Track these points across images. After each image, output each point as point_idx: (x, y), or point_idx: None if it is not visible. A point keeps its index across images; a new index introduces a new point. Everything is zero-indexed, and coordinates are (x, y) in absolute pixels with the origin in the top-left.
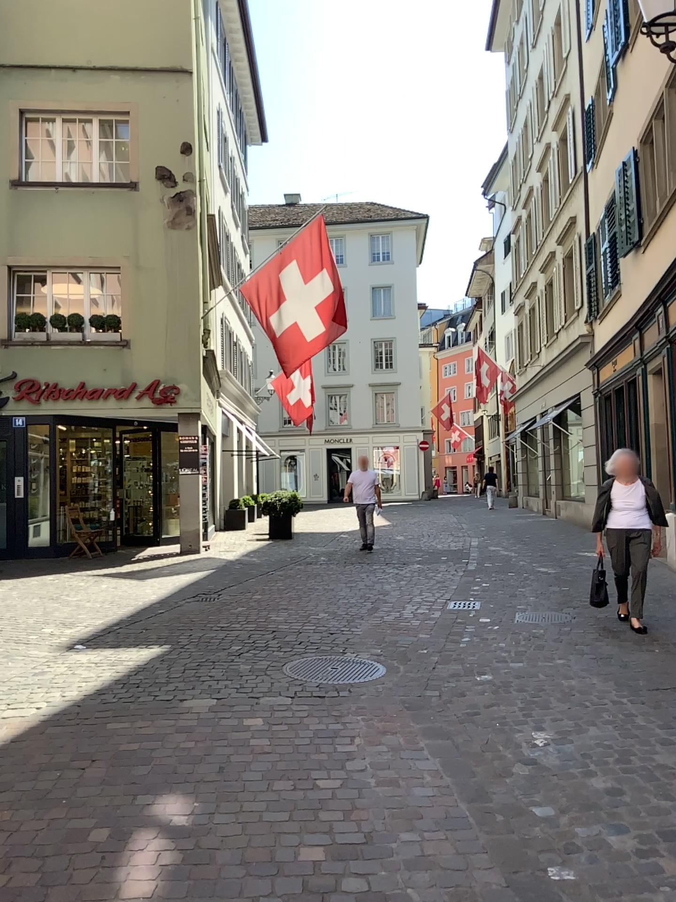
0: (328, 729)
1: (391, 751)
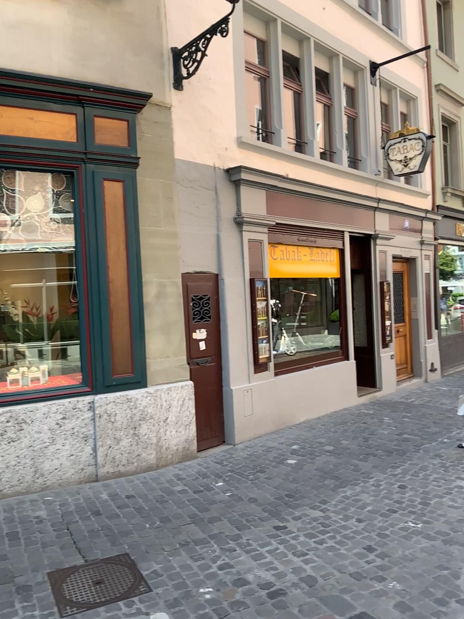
0: None
1: None
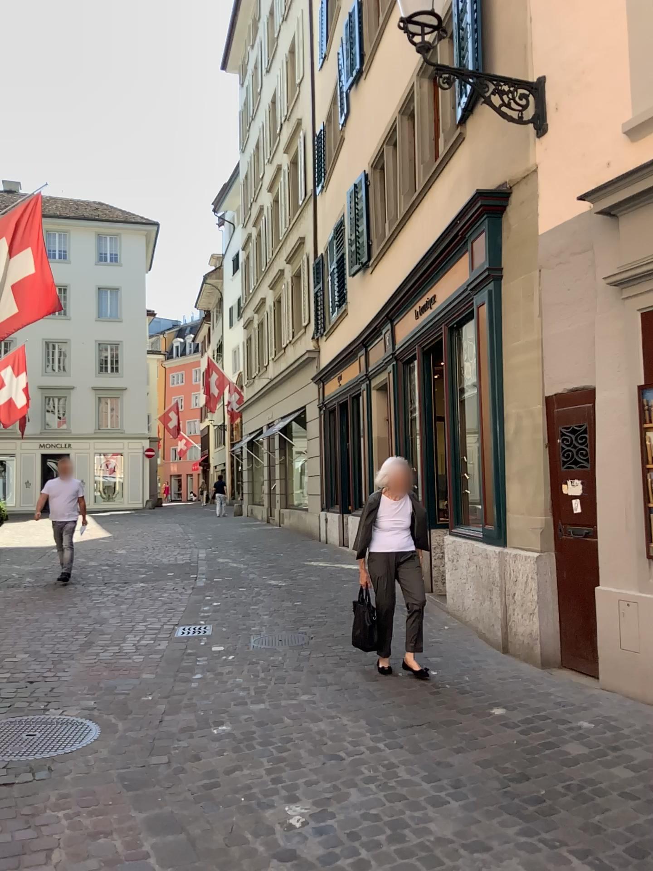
0: (13, 842)
1: (103, 870)
